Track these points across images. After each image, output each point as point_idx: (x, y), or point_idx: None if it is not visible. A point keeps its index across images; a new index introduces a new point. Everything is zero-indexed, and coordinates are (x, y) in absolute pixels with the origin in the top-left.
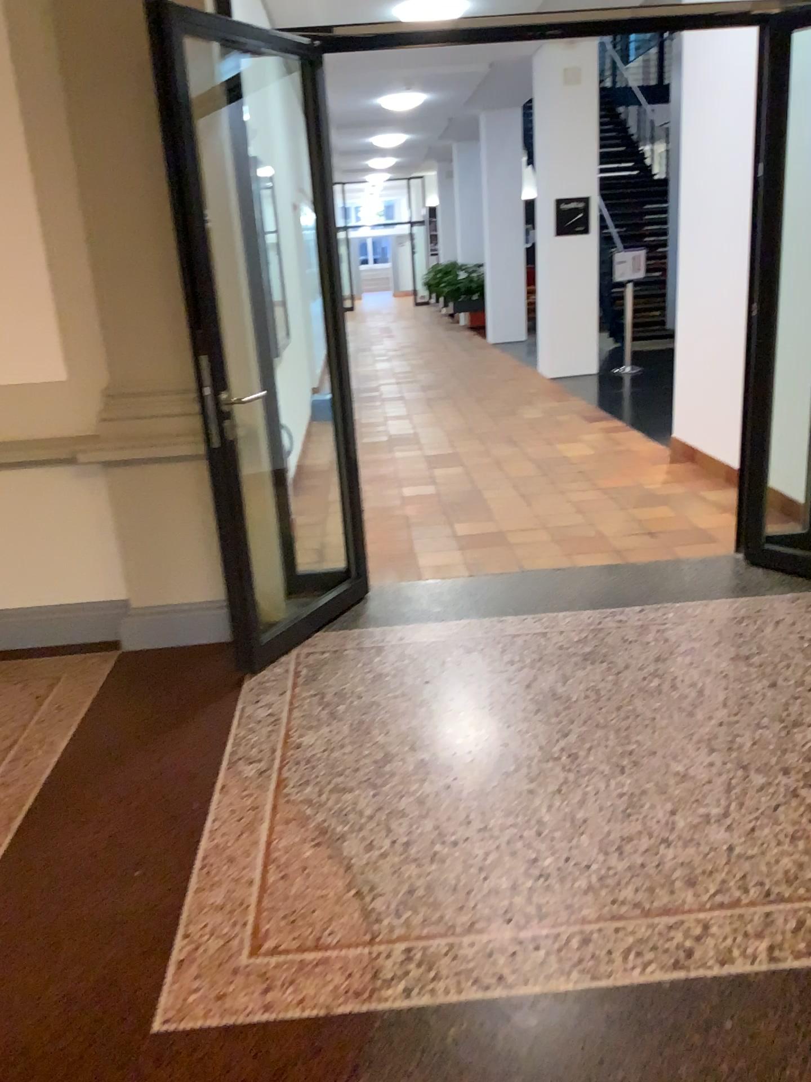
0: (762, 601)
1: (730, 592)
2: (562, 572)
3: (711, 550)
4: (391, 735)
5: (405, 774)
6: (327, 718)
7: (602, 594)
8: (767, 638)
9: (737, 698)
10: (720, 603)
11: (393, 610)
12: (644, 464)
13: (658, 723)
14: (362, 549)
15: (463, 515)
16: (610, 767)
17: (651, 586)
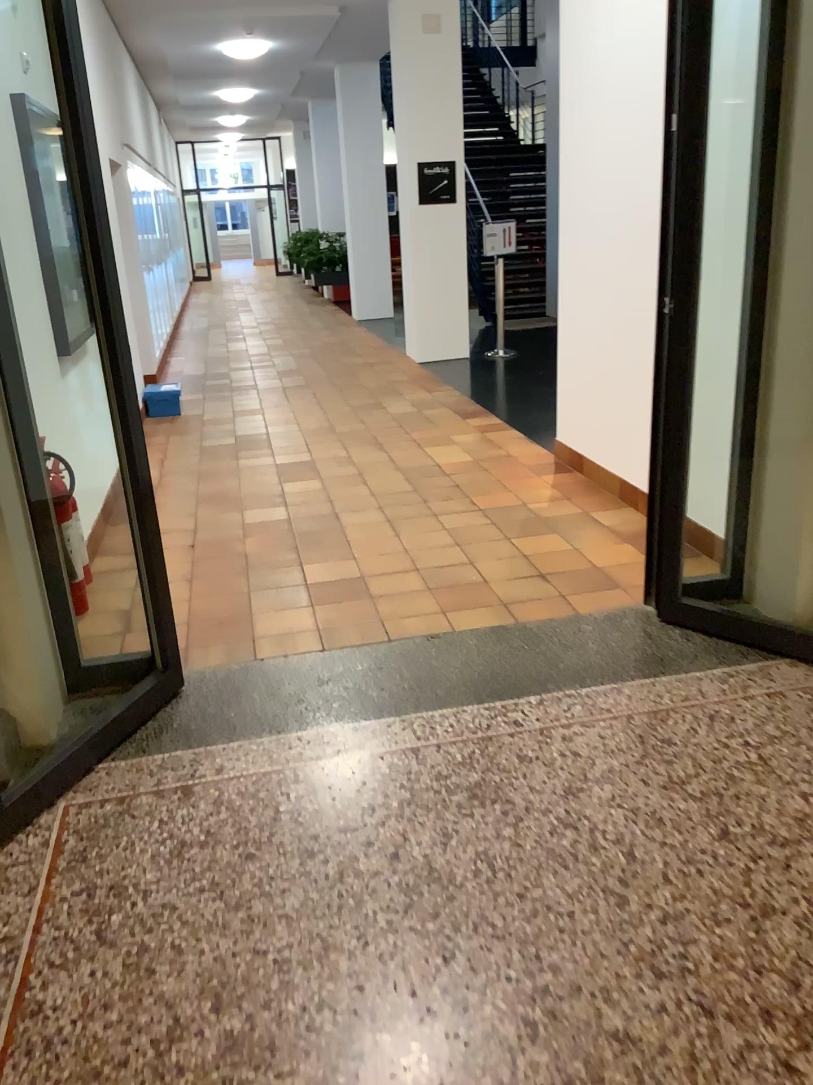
0: (687, 679)
1: (646, 667)
2: (437, 641)
3: (617, 602)
4: (186, 972)
5: (198, 1063)
6: (92, 939)
7: (487, 674)
8: (702, 745)
9: (680, 861)
10: (636, 684)
11: (214, 712)
12: (528, 479)
13: (577, 920)
14: (169, 629)
15: (314, 555)
16: (514, 1023)
17: (548, 659)
